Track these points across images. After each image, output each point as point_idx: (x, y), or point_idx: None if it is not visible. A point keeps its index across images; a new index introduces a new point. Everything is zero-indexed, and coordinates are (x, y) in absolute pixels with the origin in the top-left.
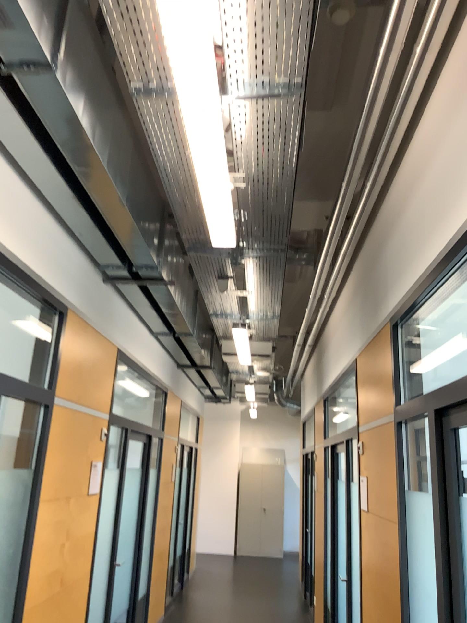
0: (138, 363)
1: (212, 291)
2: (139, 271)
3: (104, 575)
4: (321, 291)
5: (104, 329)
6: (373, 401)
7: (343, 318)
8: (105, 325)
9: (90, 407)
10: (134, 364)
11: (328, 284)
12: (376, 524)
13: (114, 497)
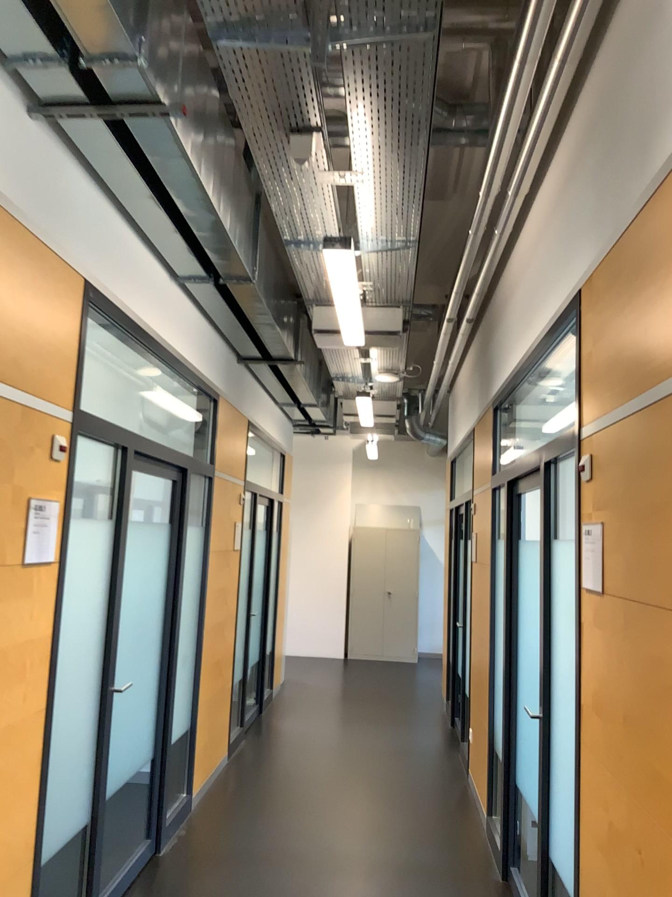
0: (143, 325)
1: (282, 170)
2: (97, 68)
3: (83, 712)
4: (501, 176)
5: (38, 219)
6: (631, 355)
7: (544, 230)
8: (42, 212)
9: (14, 384)
10: (136, 327)
11: (518, 157)
12: (636, 619)
13: (103, 571)
